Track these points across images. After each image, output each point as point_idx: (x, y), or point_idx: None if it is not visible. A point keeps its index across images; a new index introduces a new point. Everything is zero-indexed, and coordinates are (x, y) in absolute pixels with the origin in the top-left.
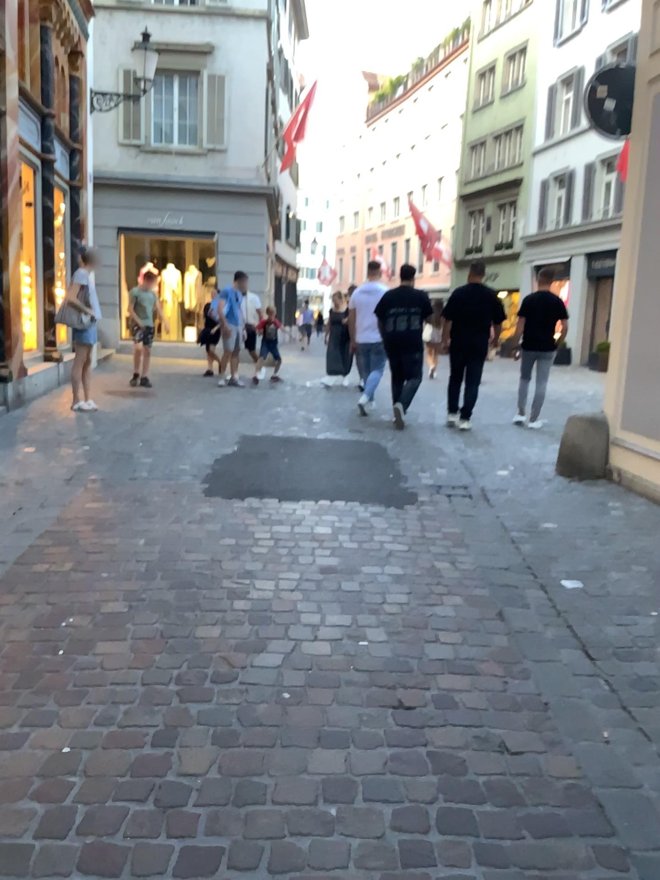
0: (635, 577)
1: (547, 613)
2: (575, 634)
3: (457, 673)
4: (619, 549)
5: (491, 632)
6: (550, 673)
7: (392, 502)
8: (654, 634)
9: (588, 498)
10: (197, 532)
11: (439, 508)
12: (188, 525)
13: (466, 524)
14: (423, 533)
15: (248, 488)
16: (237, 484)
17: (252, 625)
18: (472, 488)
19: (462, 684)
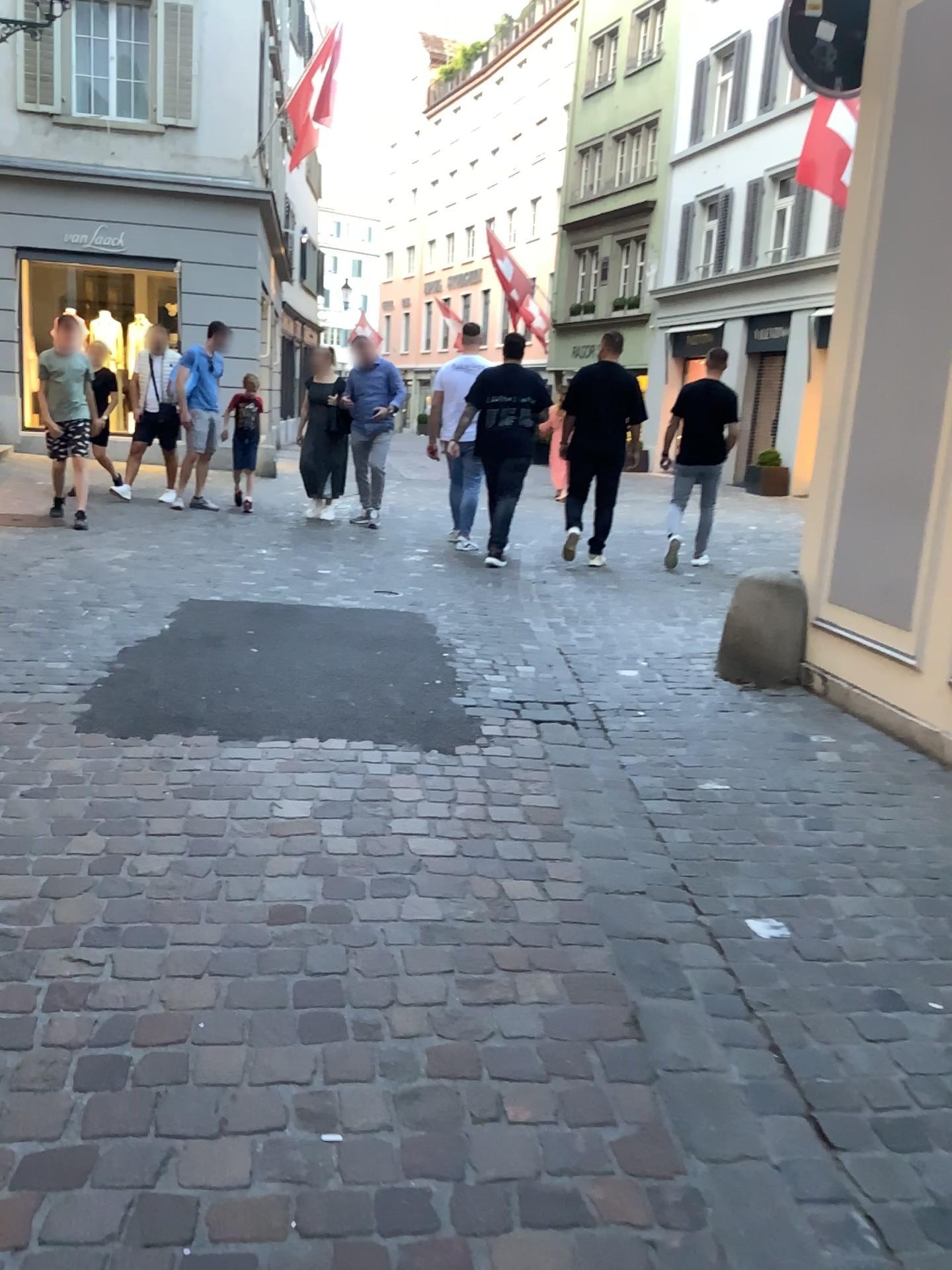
0: (886, 911)
1: (728, 1013)
2: (789, 1073)
3: (541, 1227)
4: (845, 840)
5: (616, 1080)
6: (749, 1202)
7: (434, 741)
8: (948, 1065)
9: (777, 727)
10: (33, 820)
11: (517, 751)
12: (22, 800)
13: (566, 786)
14: (486, 812)
15: (166, 713)
16: (147, 704)
17: (81, 1087)
18: (578, 706)
19: (552, 1266)
